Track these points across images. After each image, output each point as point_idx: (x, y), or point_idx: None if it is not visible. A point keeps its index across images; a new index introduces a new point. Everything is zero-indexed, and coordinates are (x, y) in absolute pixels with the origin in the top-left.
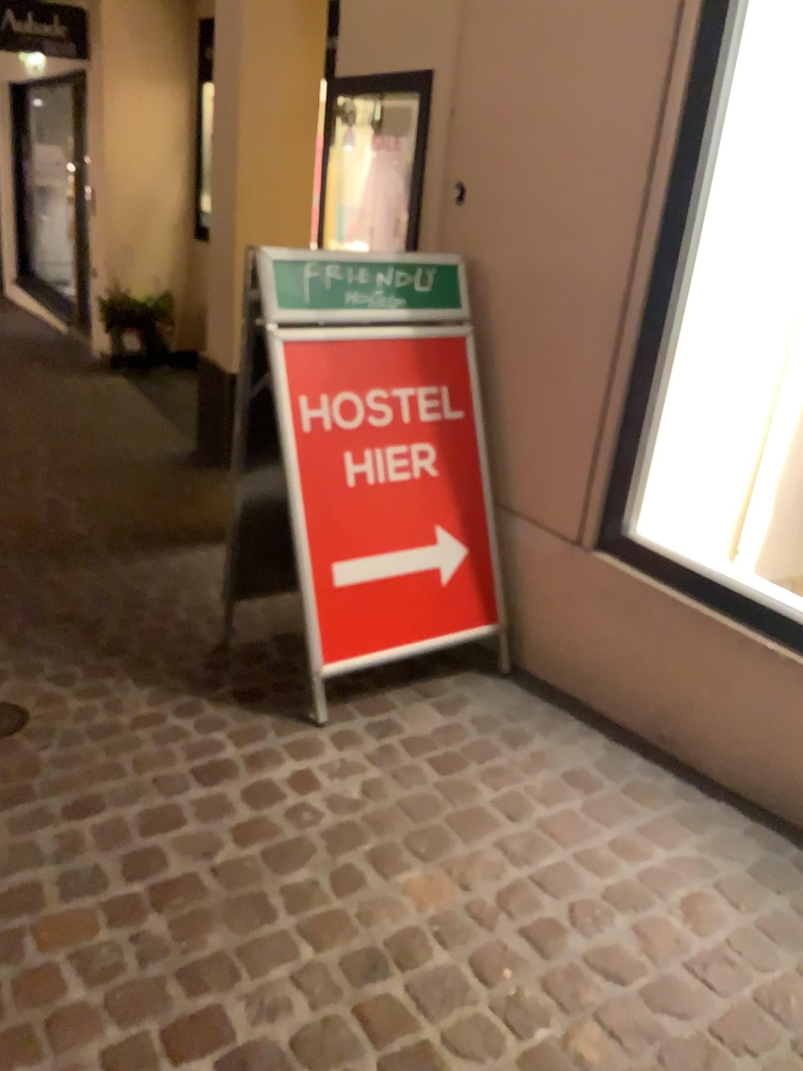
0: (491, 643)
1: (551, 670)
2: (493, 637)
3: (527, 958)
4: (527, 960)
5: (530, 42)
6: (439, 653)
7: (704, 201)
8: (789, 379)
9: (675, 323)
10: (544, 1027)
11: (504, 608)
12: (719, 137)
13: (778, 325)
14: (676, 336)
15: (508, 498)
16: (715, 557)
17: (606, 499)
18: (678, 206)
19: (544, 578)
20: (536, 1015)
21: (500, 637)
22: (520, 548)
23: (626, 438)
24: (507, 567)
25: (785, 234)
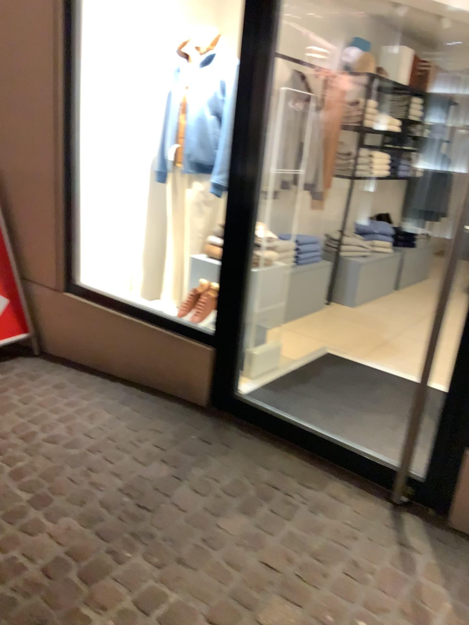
0: (29, 342)
1: (55, 349)
2: (28, 339)
3: (18, 441)
4: (17, 442)
5: (1, 73)
6: (2, 350)
7: (77, 142)
8: (135, 212)
9: (76, 192)
10: (20, 459)
11: (31, 325)
12: (79, 116)
13: (126, 190)
14: (78, 197)
15: (26, 275)
16: (121, 289)
17: (63, 269)
18: (67, 144)
19: (46, 308)
20: (18, 457)
21: (32, 338)
22: (34, 297)
23: (67, 242)
24: (30, 306)
25: (120, 153)
